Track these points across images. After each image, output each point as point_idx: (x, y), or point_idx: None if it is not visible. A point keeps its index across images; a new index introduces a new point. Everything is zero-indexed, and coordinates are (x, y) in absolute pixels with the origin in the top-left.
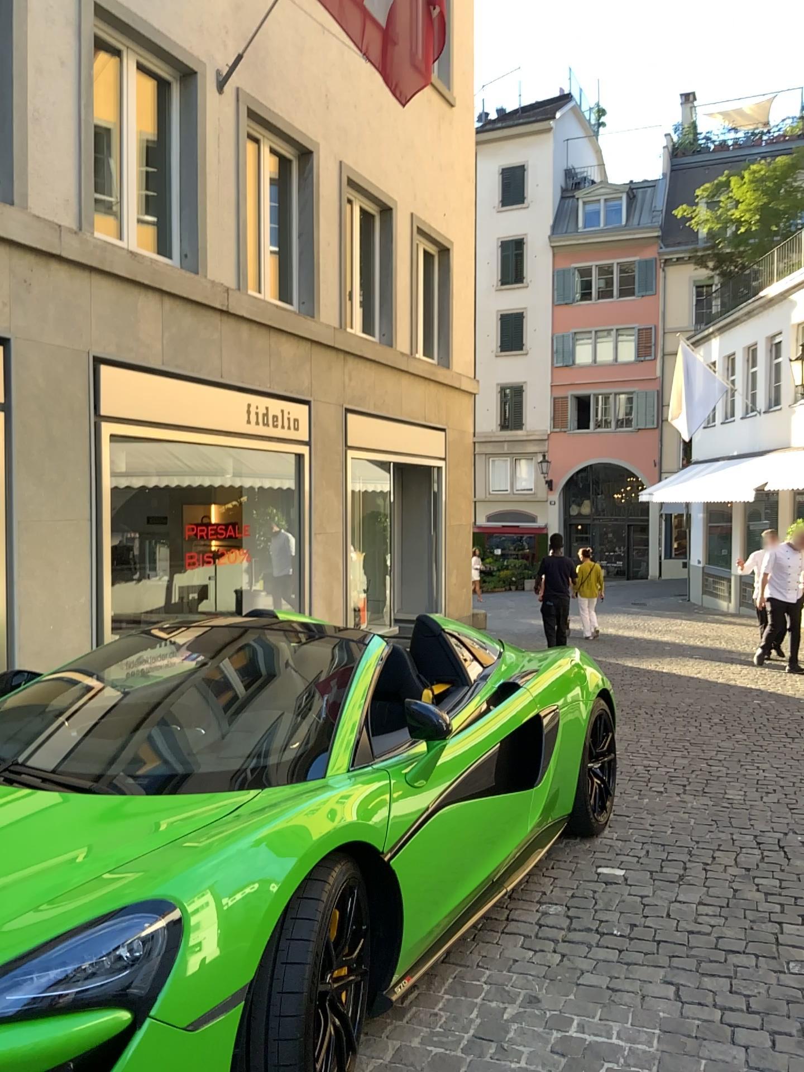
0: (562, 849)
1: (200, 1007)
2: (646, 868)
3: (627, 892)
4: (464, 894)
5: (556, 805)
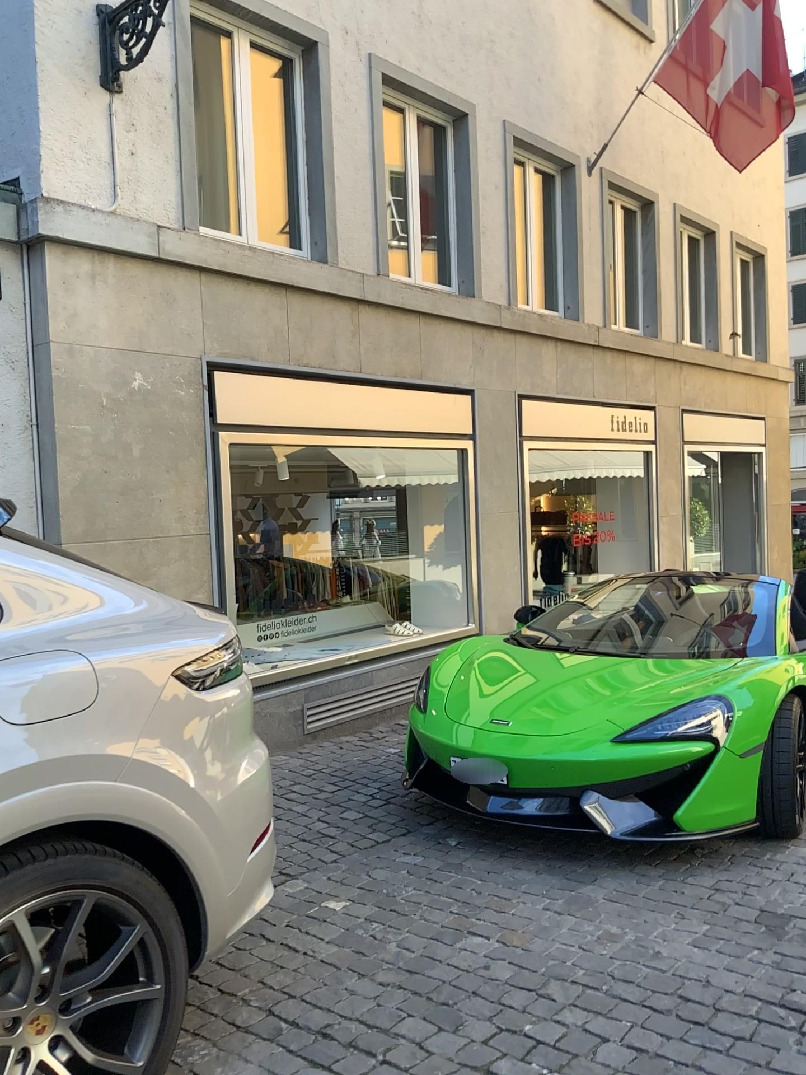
0: None
1: (744, 747)
2: None
3: None
4: None
5: None
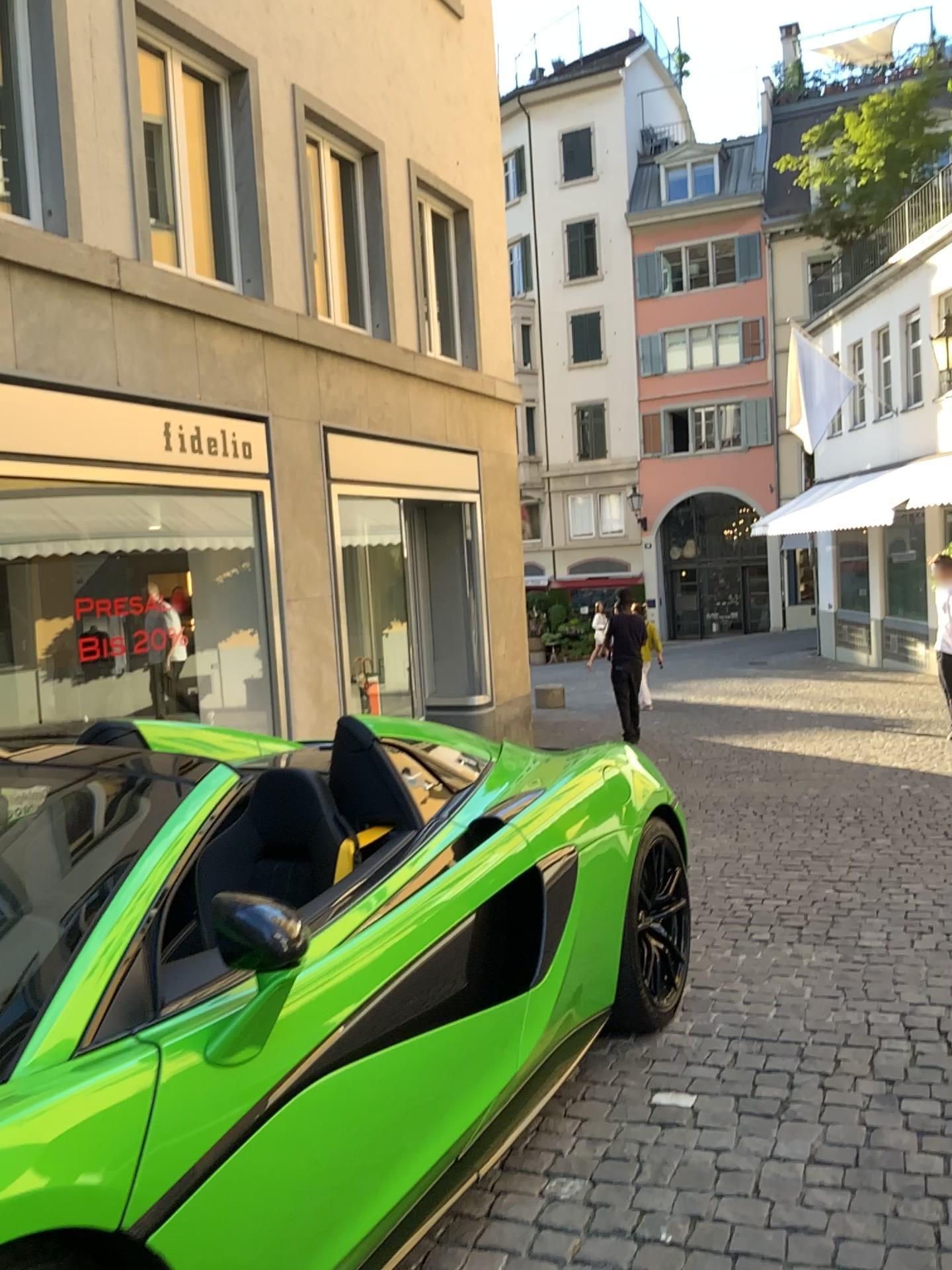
0: (605, 1060)
1: None
2: (731, 1093)
3: (694, 1146)
4: (376, 1221)
5: (579, 1005)
